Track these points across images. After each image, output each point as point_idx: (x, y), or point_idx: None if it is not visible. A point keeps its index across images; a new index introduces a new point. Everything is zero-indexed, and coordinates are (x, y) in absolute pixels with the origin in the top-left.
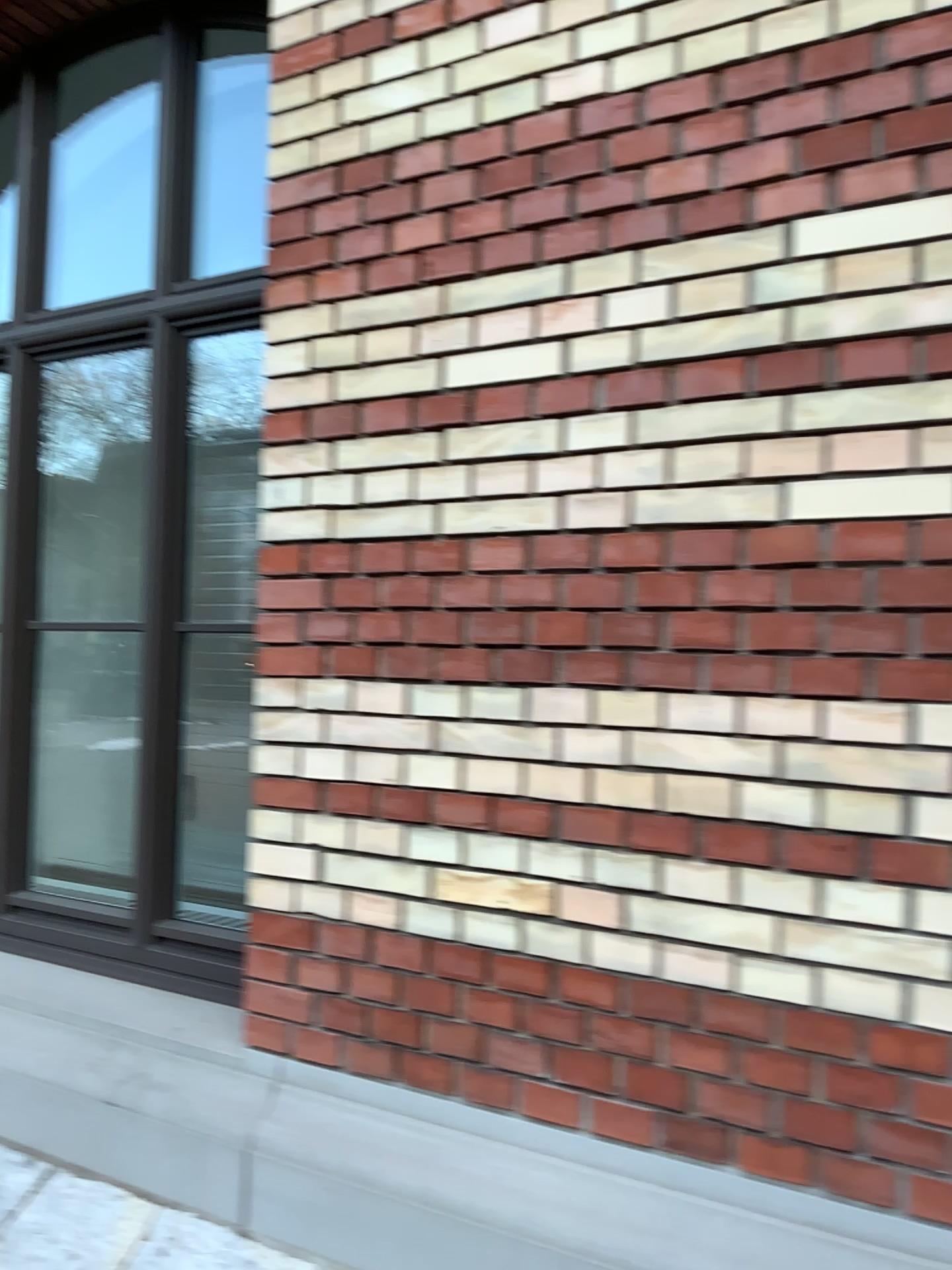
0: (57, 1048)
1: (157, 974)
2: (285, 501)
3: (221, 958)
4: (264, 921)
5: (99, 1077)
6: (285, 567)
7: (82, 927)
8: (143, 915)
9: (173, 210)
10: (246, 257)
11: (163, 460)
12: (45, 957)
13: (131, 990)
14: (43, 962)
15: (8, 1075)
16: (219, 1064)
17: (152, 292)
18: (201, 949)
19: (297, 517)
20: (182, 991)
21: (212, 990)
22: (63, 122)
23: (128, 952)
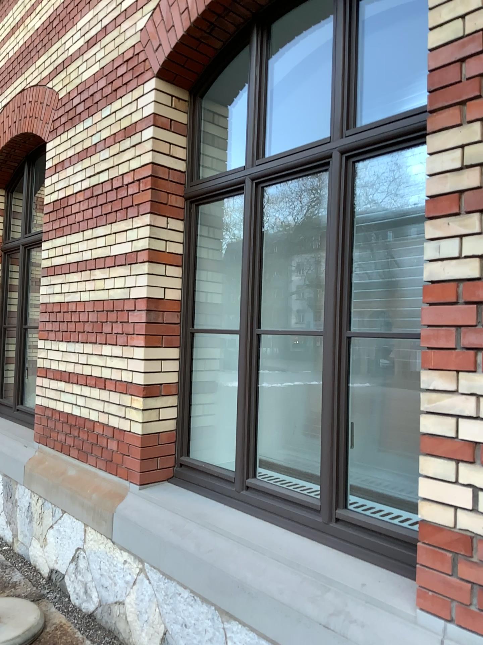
0: (291, 585)
1: (341, 543)
2: (447, 255)
3: (381, 539)
4: (435, 529)
5: (320, 609)
6: (447, 298)
7: (291, 506)
8: (329, 505)
9: (342, 89)
10: (393, 109)
11: (341, 235)
12: (271, 522)
13: (327, 551)
14: (270, 525)
15: (262, 596)
16: (399, 616)
17: (332, 137)
18: (367, 531)
19: (456, 265)
20: (359, 557)
21: (379, 559)
22: (269, 53)
23: (321, 526)
